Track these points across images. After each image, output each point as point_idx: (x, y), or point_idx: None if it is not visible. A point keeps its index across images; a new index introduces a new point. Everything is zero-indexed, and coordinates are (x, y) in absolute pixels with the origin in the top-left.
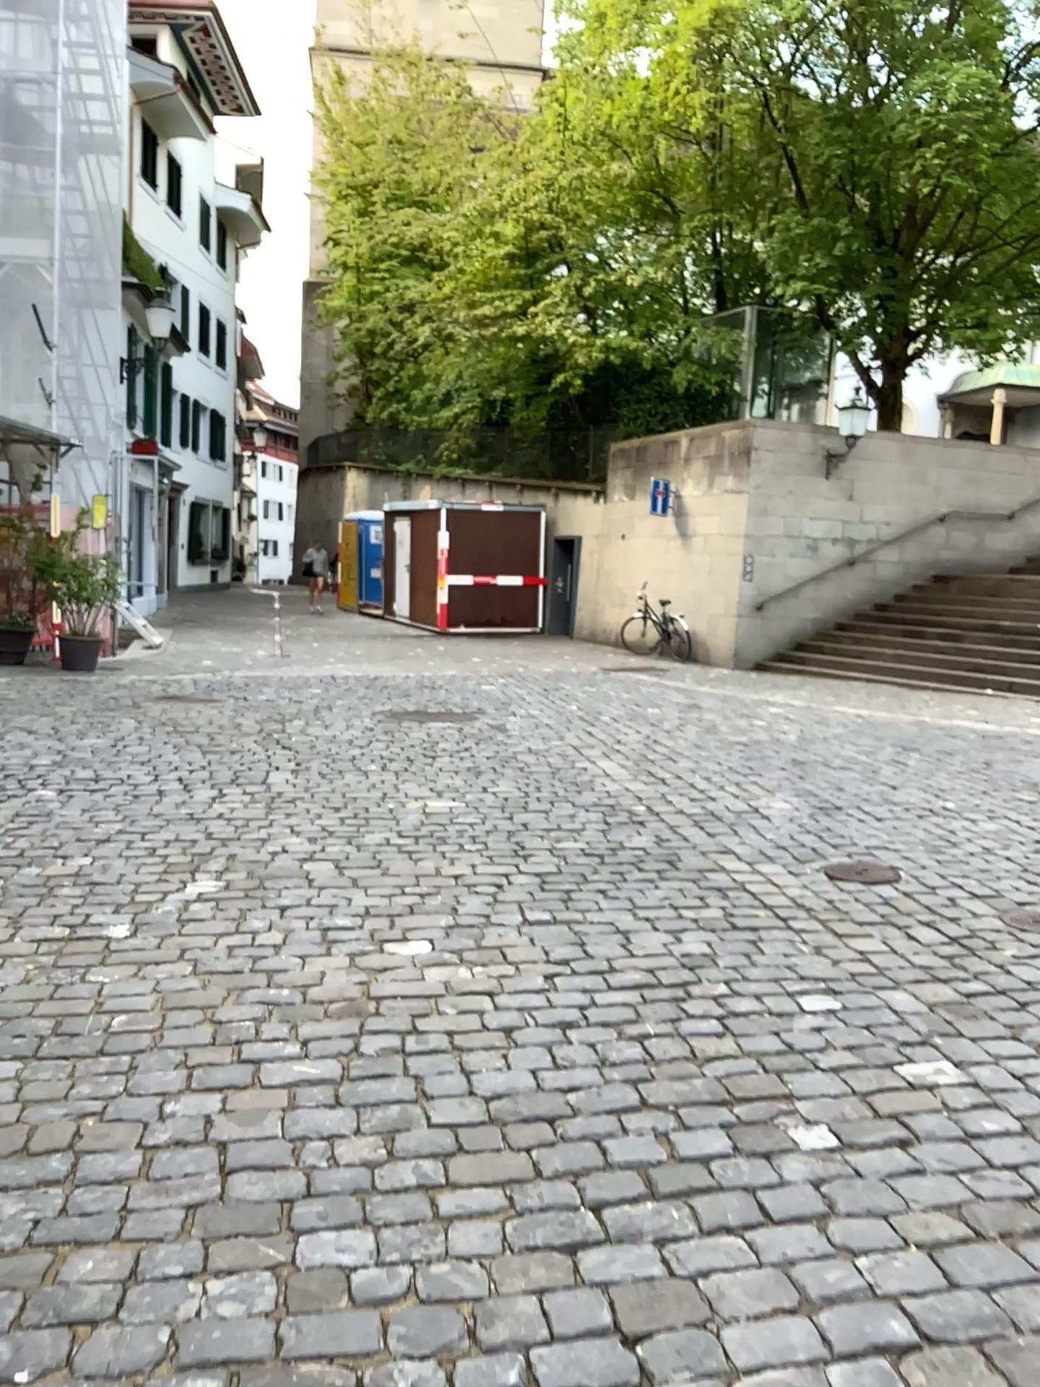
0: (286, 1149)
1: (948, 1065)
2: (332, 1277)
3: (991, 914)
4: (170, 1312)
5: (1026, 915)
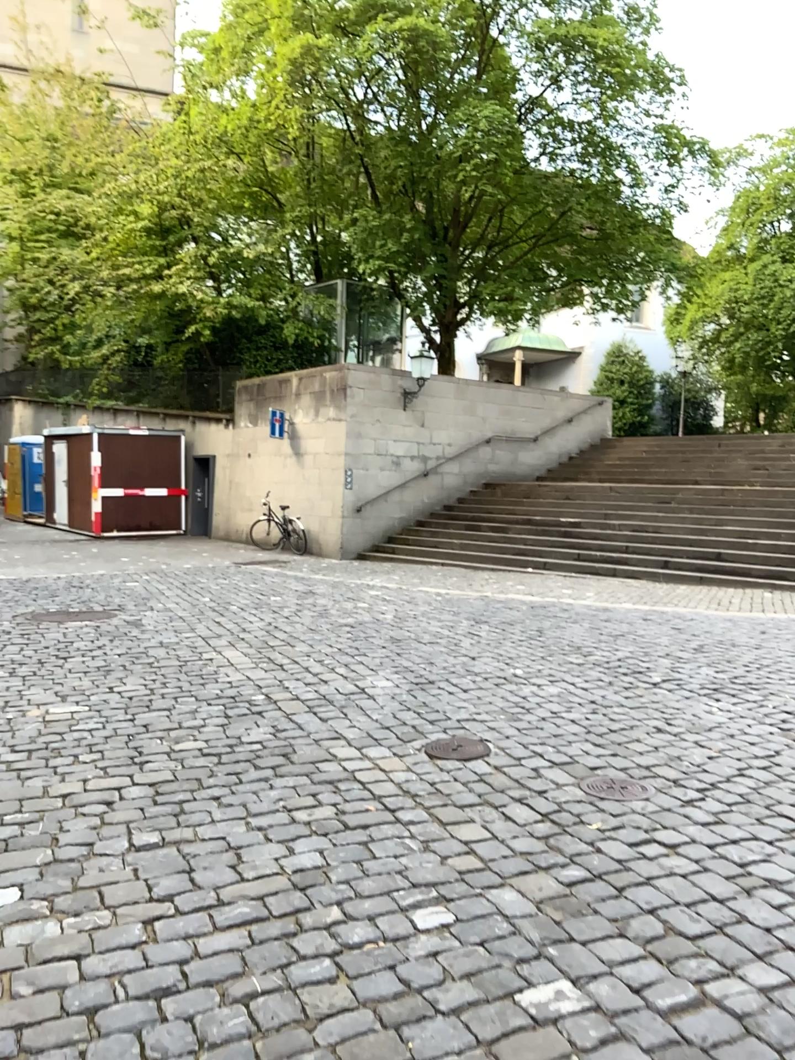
0: None
1: (567, 985)
2: None
3: (572, 784)
4: None
5: (602, 783)
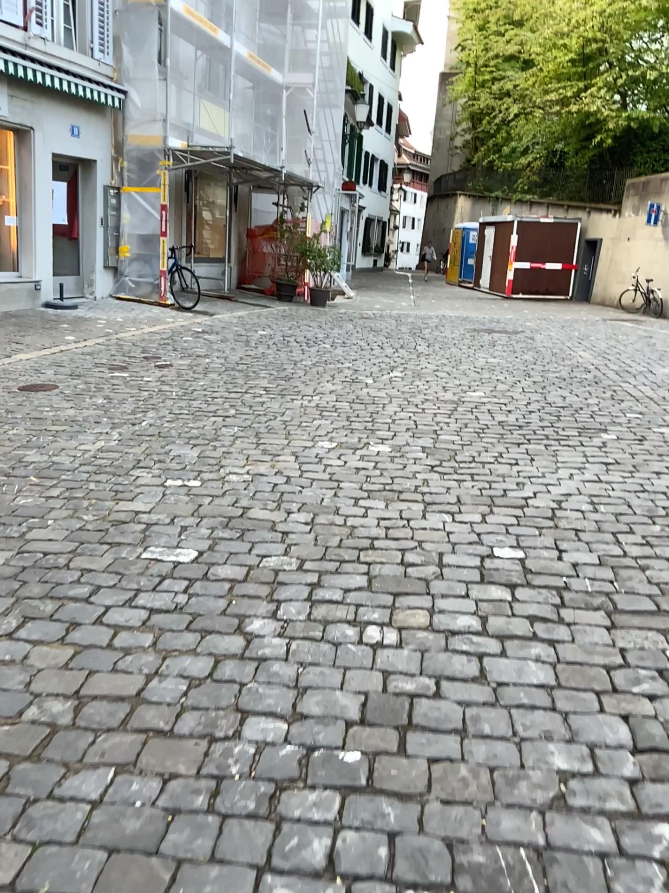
0: (435, 421)
1: None
2: (450, 439)
3: None
4: (407, 438)
5: None
